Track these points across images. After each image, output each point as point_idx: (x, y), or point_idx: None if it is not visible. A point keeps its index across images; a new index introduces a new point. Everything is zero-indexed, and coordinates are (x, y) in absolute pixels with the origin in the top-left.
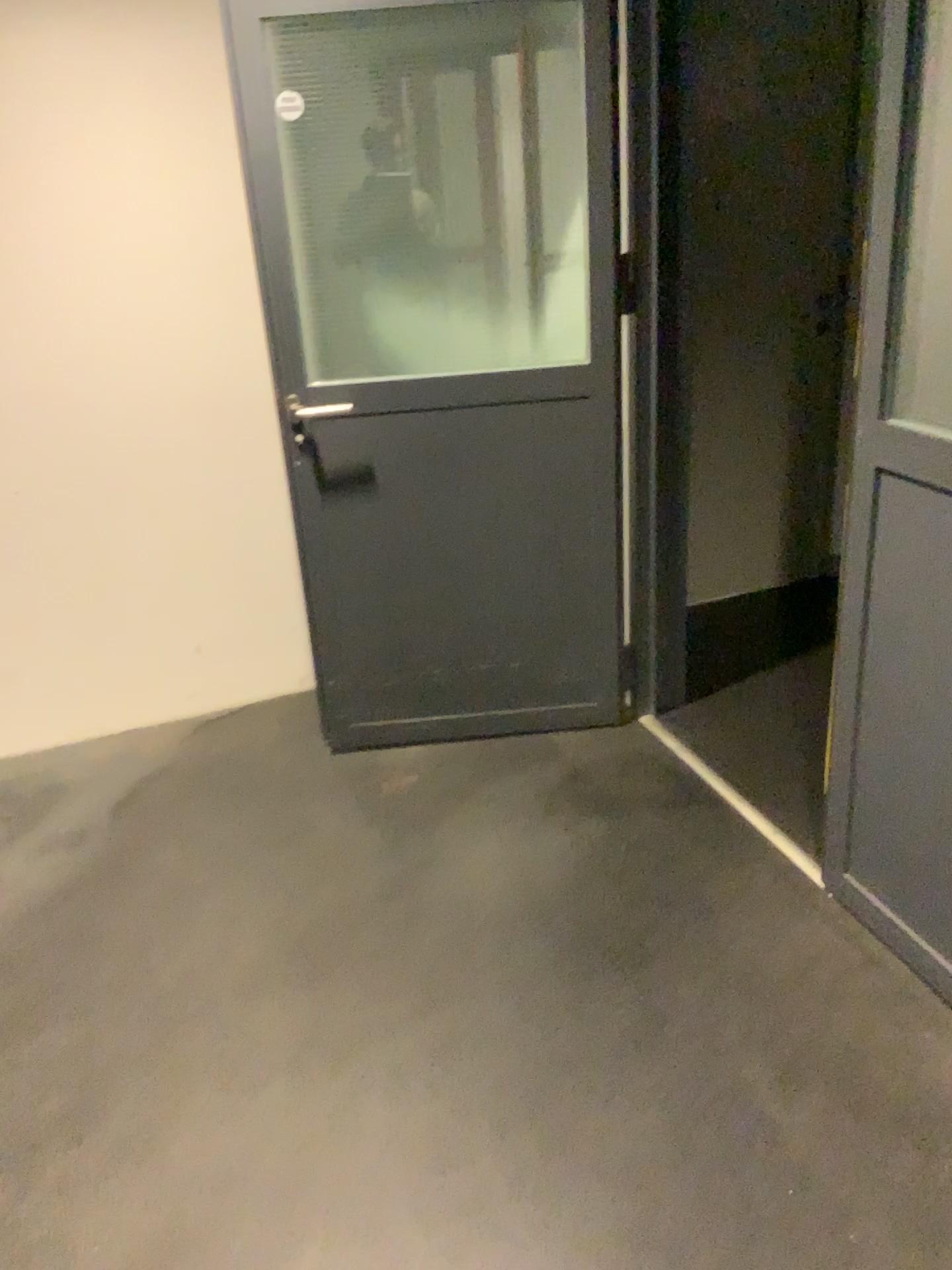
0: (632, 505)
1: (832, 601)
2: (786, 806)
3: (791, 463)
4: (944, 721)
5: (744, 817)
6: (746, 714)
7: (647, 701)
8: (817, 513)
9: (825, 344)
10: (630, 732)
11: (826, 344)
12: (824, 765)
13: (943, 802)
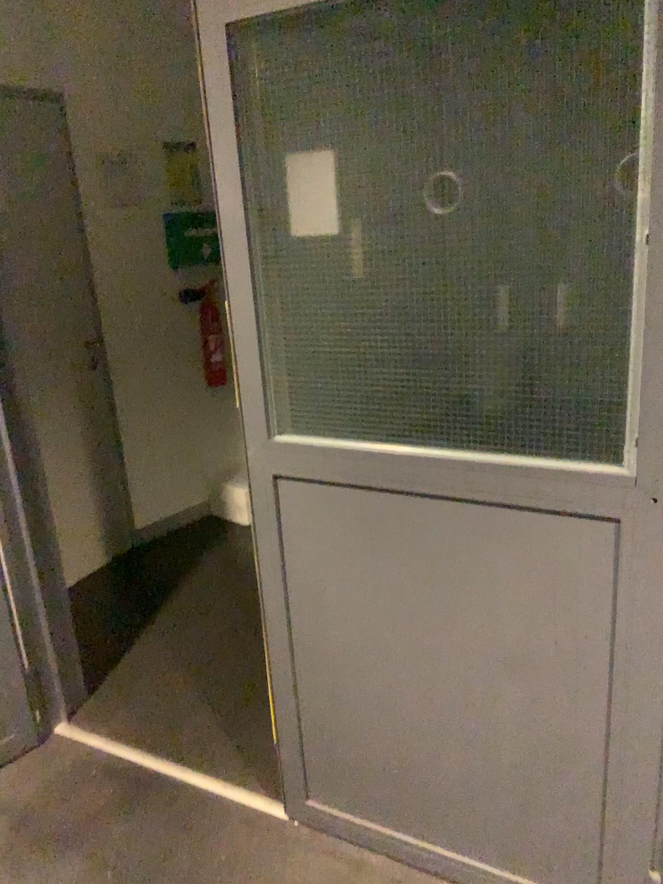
0: (8, 545)
1: (154, 566)
2: (219, 757)
3: (93, 469)
4: (384, 660)
5: (192, 784)
6: (141, 686)
7: (57, 712)
8: (120, 502)
9: (97, 377)
10: (50, 748)
11: (98, 376)
12: (271, 721)
13: (395, 722)
